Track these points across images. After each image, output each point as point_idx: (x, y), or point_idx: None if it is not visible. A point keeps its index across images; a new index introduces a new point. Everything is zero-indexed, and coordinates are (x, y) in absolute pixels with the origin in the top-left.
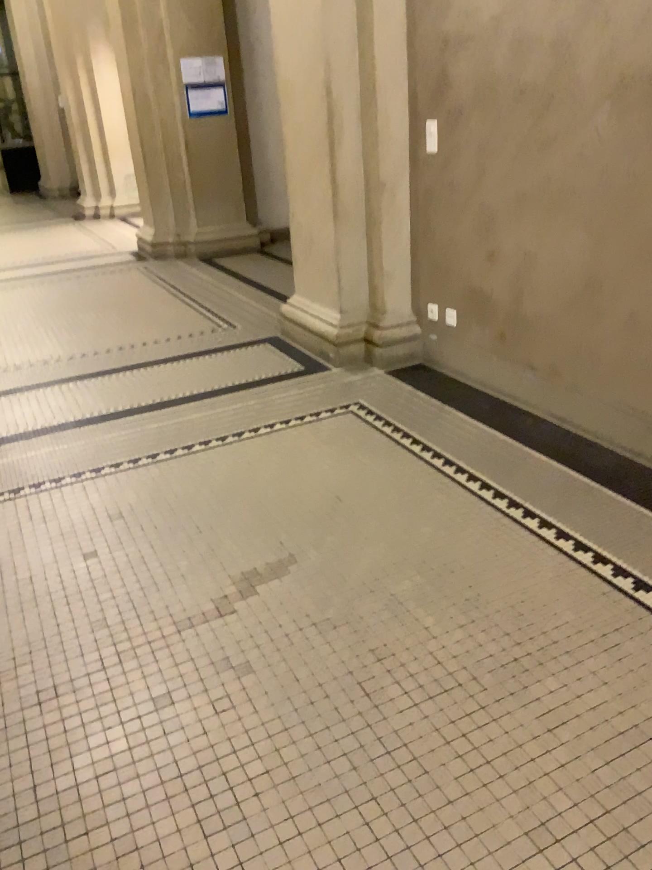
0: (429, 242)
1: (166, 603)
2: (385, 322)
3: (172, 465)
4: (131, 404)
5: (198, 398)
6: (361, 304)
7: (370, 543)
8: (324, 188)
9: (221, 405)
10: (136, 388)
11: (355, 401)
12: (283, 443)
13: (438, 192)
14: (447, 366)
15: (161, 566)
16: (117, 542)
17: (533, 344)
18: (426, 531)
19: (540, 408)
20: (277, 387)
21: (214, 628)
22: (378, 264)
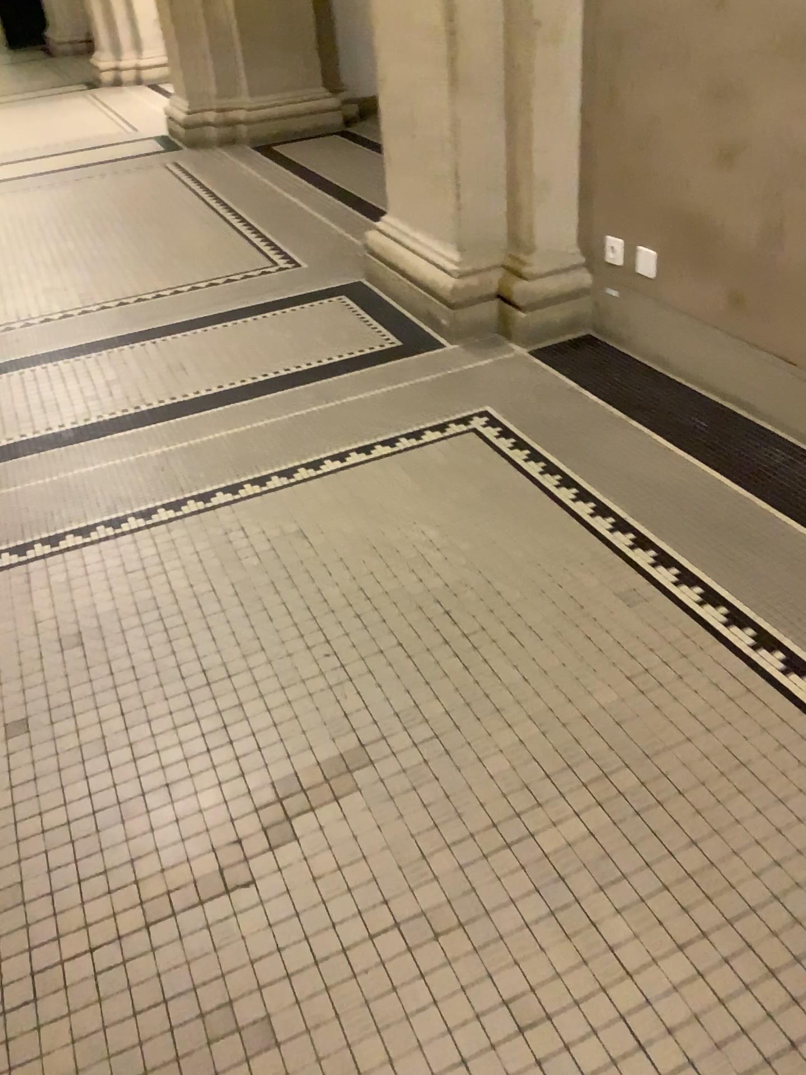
0: (613, 132)
1: (131, 856)
2: (532, 271)
3: (176, 534)
4: (124, 409)
5: (231, 398)
6: (494, 239)
7: (505, 725)
8: (433, 34)
9: (265, 415)
10: (137, 378)
11: (481, 408)
12: (360, 493)
13: (636, 38)
14: (633, 347)
15: (133, 764)
16: (65, 704)
17: (796, 325)
18: (606, 703)
19: (797, 436)
20: (356, 378)
21: (213, 923)
22: (523, 171)
